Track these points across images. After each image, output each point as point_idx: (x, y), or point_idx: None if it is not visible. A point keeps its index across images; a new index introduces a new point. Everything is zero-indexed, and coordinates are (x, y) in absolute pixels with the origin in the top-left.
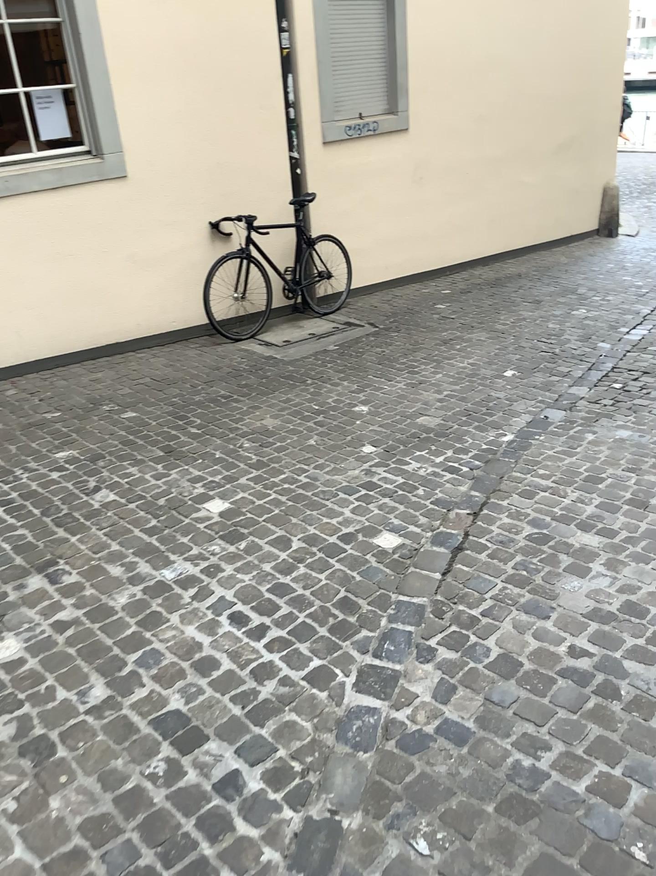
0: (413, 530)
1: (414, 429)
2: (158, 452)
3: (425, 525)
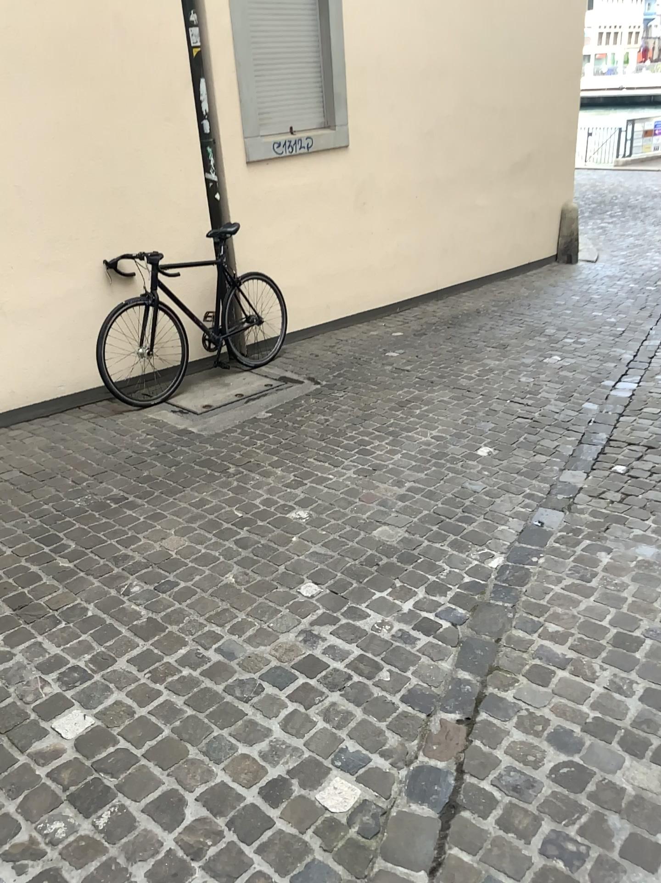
0: (376, 767)
1: (369, 551)
2: (3, 609)
3: (394, 753)
